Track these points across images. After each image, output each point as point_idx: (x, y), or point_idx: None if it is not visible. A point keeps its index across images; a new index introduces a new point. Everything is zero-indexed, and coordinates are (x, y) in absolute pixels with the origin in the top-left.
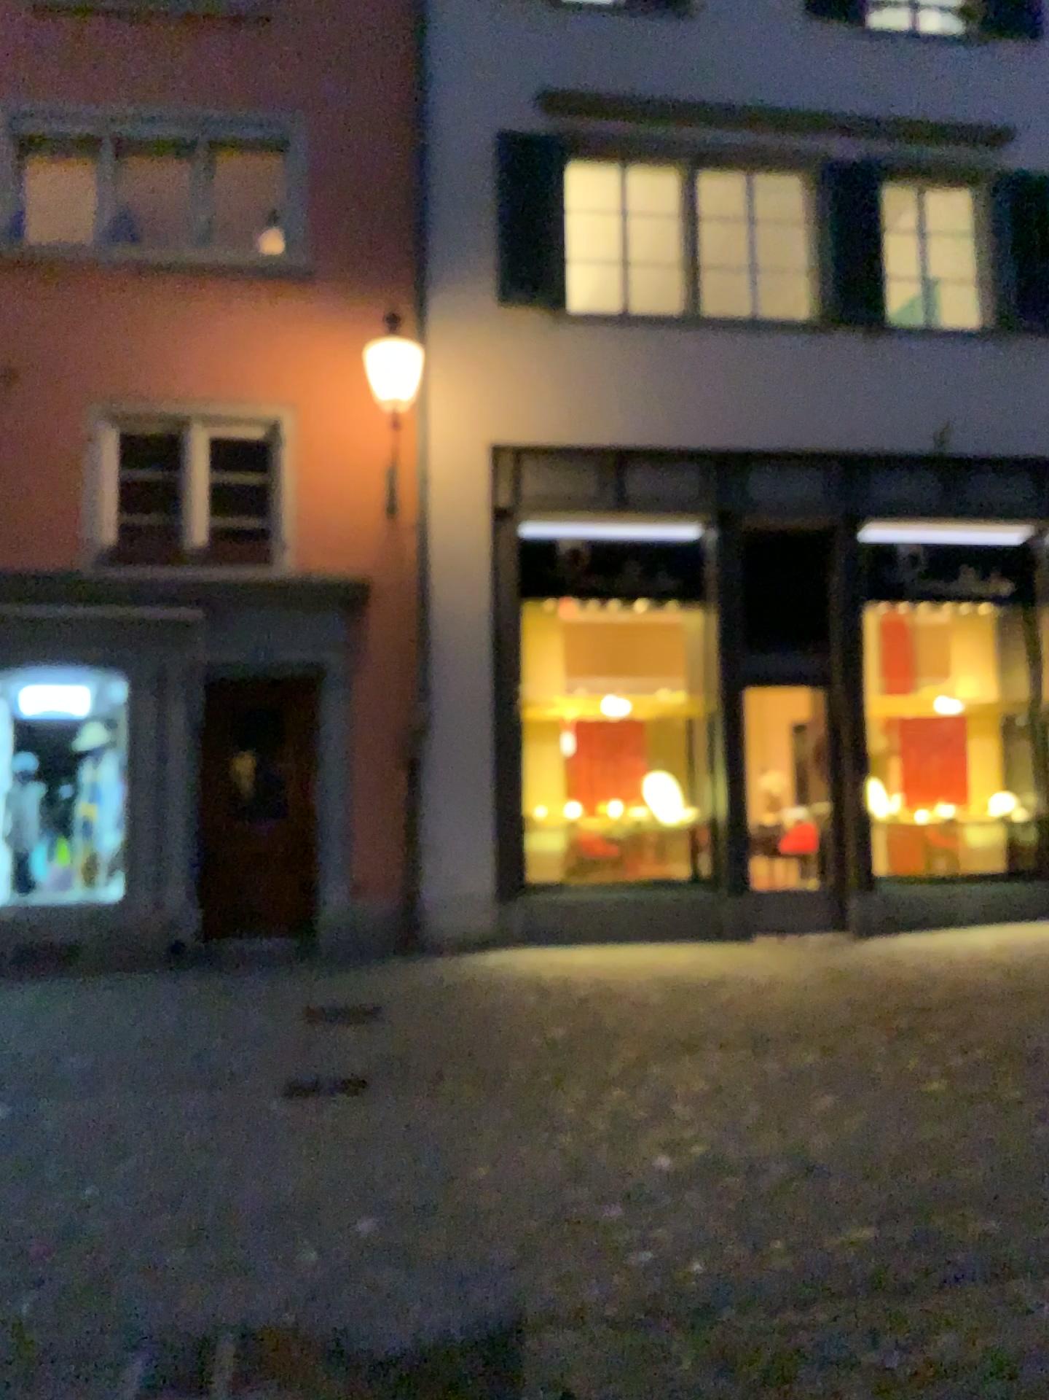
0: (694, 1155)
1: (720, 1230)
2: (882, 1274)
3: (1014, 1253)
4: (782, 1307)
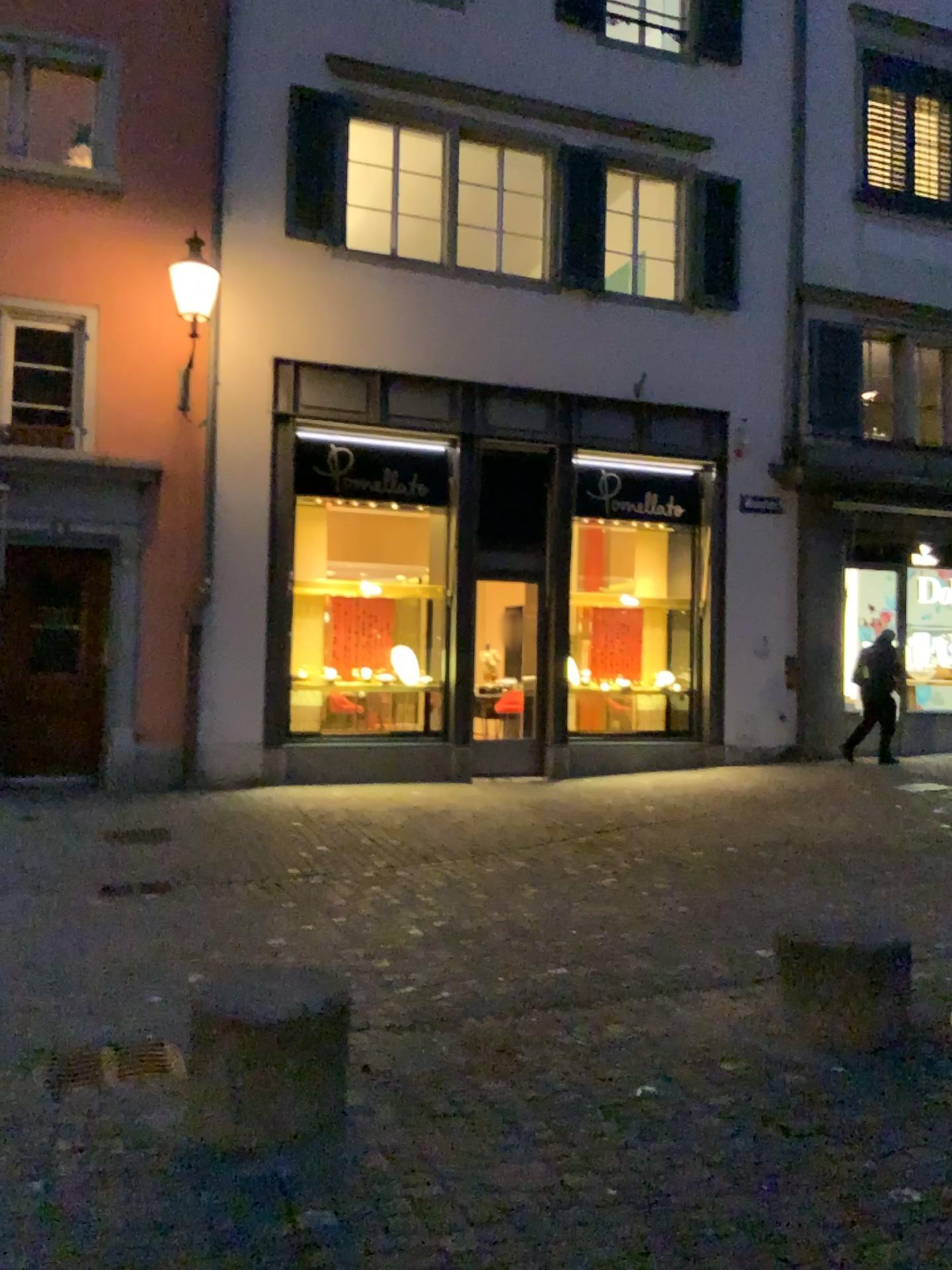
0: (443, 924)
1: (465, 969)
2: (574, 990)
3: (659, 976)
4: (511, 1011)
